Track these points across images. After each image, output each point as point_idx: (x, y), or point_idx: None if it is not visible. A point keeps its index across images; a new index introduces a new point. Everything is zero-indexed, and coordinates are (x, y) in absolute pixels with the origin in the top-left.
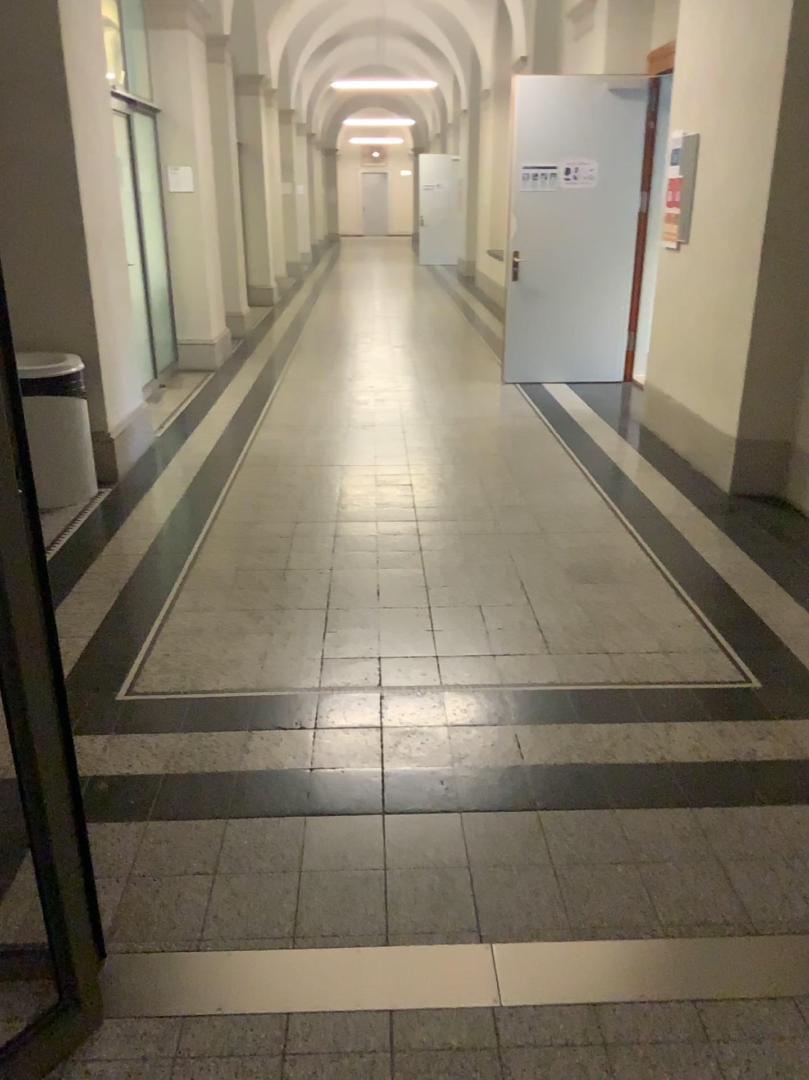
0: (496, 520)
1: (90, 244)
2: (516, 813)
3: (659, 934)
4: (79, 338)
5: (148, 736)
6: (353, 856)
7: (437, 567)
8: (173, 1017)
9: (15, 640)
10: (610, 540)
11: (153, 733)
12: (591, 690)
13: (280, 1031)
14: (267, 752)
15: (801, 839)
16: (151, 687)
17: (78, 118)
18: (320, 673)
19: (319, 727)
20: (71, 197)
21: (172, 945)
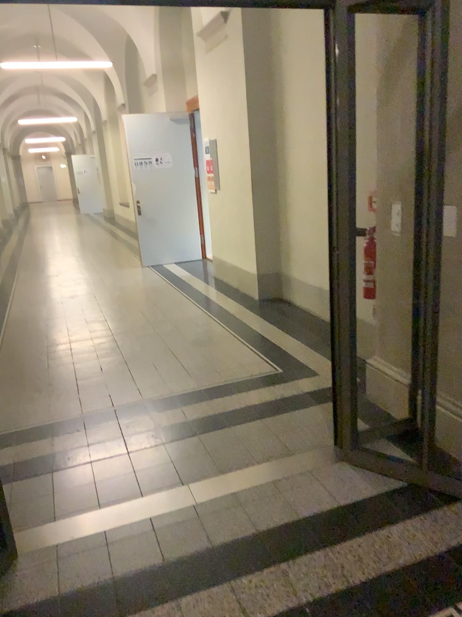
0: (152, 328)
1: None
2: (188, 438)
3: (256, 464)
4: None
5: None
6: (118, 470)
7: (128, 353)
8: (52, 545)
9: None
10: (209, 327)
11: (1, 448)
12: (212, 387)
13: (103, 536)
14: (64, 442)
15: (306, 420)
16: None
17: None
18: (81, 406)
19: (87, 427)
20: None
21: (42, 521)
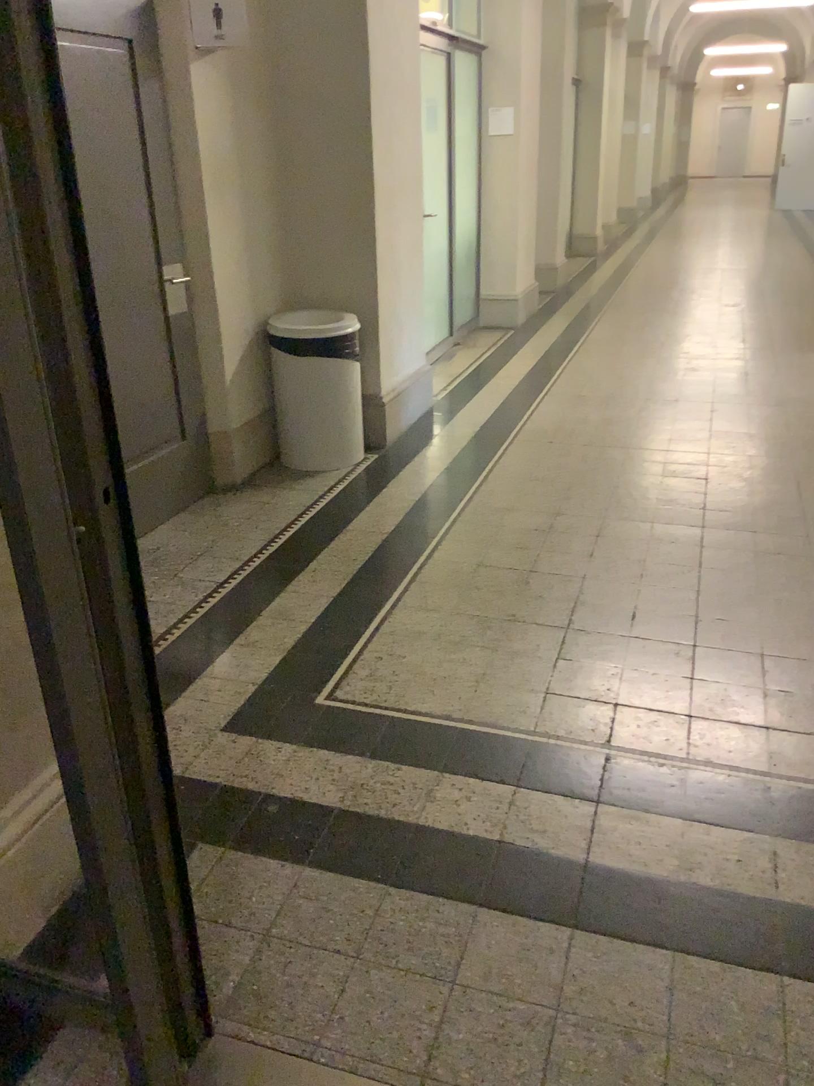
0: (805, 539)
1: (377, 195)
2: (749, 973)
3: None
4: (358, 295)
5: (332, 758)
6: (520, 980)
7: (714, 593)
8: None
9: (68, 710)
10: None
11: (339, 755)
12: None
13: None
14: (454, 806)
15: None
16: (352, 697)
17: (376, 57)
18: (541, 713)
19: (523, 786)
20: (362, 144)
21: (281, 1047)
